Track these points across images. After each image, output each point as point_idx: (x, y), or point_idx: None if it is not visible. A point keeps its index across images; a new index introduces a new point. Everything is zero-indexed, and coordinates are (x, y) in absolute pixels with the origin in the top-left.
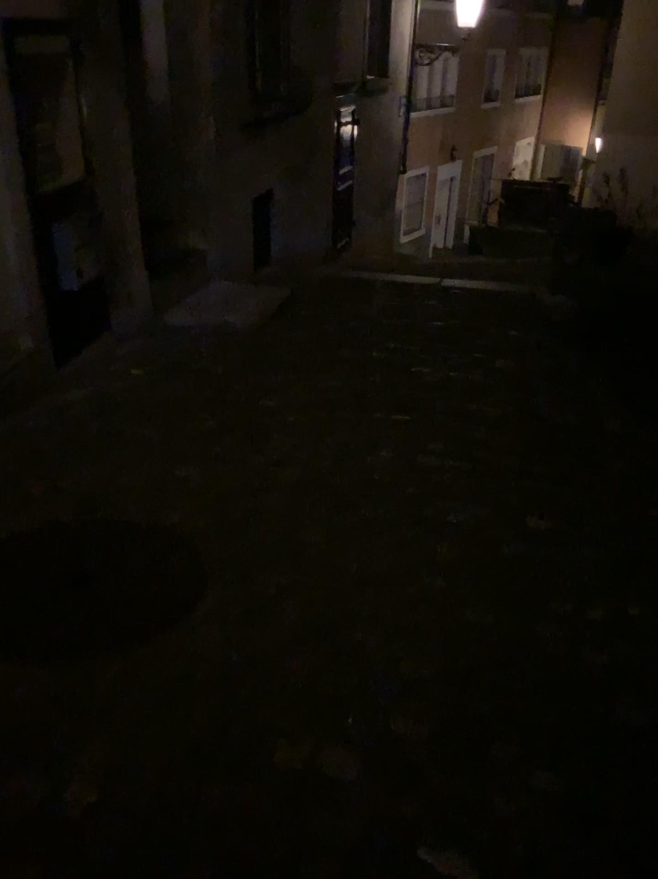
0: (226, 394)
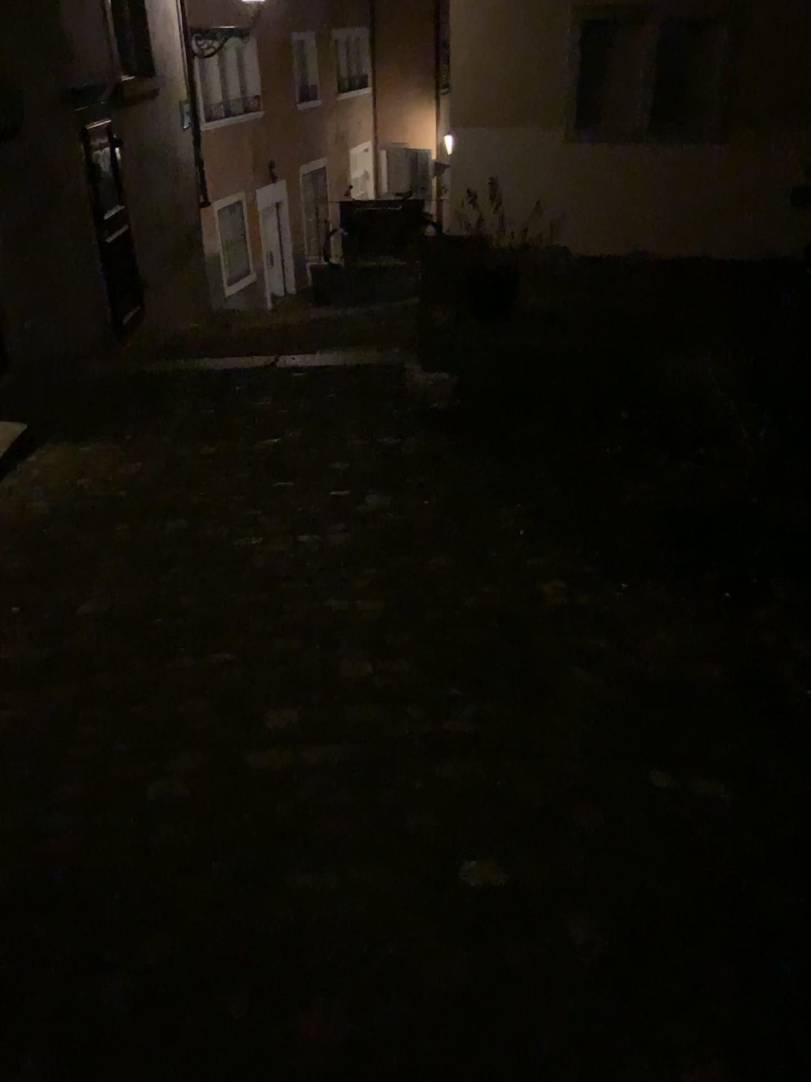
0: None
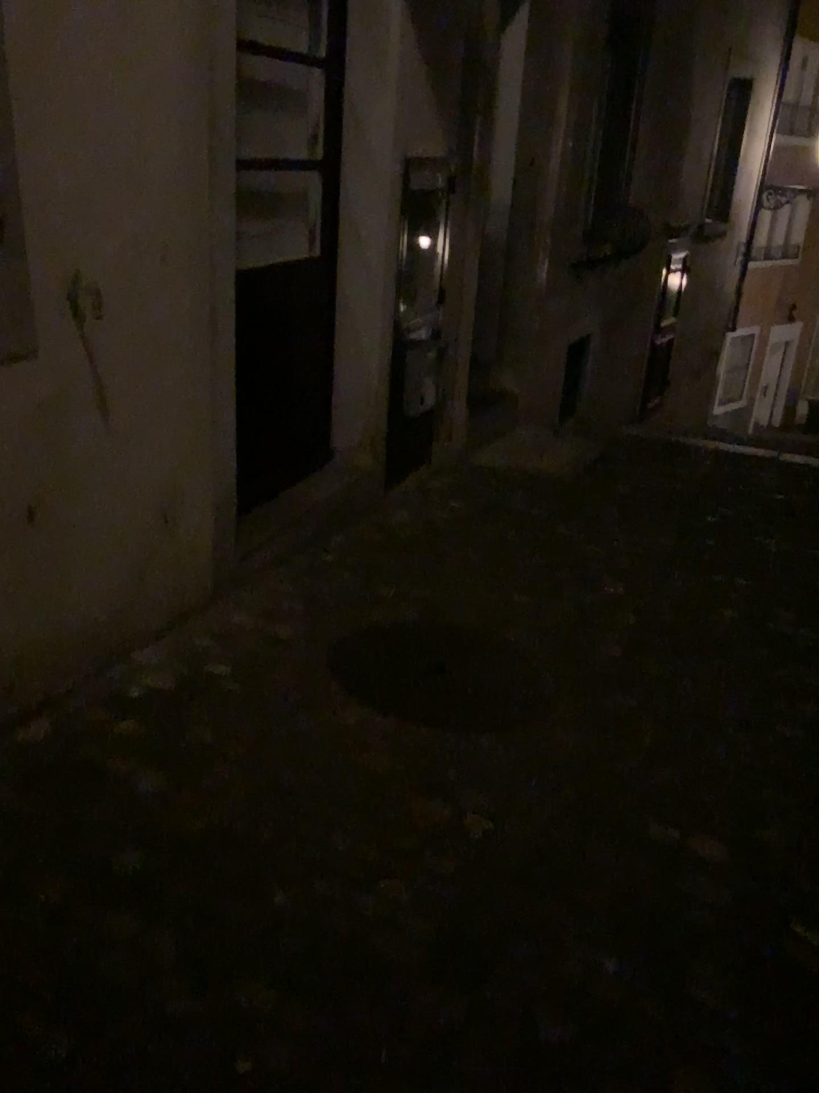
0: (552, 534)
